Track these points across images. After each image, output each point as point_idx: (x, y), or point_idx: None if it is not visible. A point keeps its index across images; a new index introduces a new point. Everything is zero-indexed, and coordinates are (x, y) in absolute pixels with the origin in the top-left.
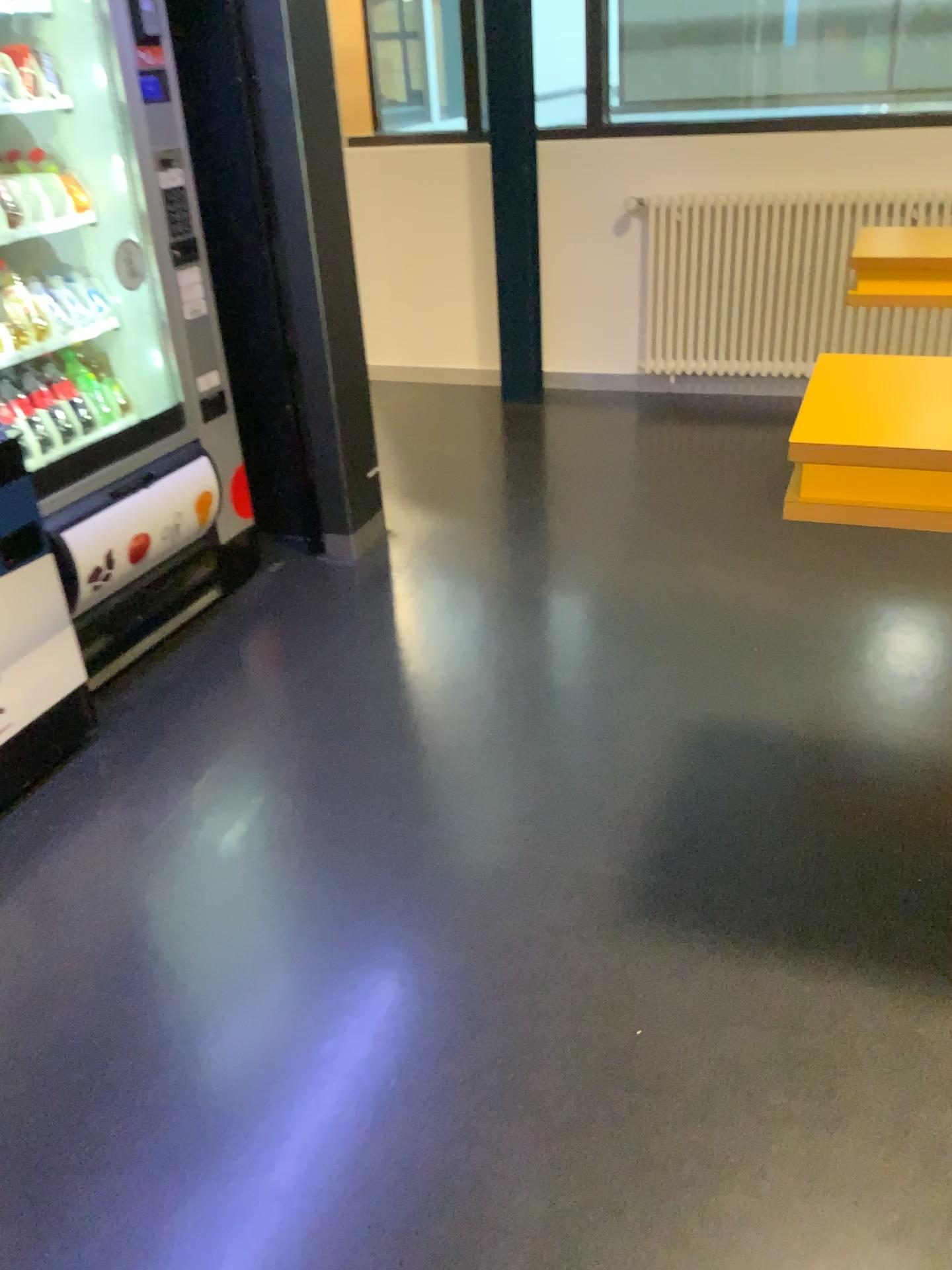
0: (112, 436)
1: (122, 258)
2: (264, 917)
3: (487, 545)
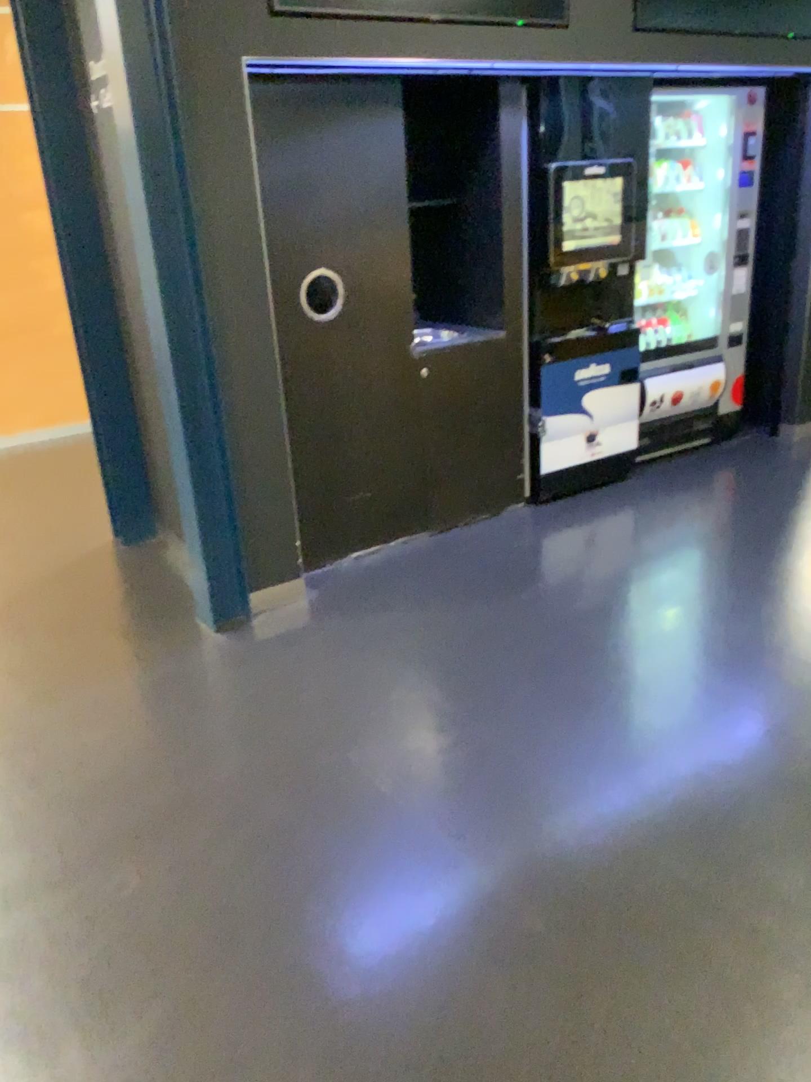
0: (679, 346)
1: (708, 261)
2: (690, 536)
3: None
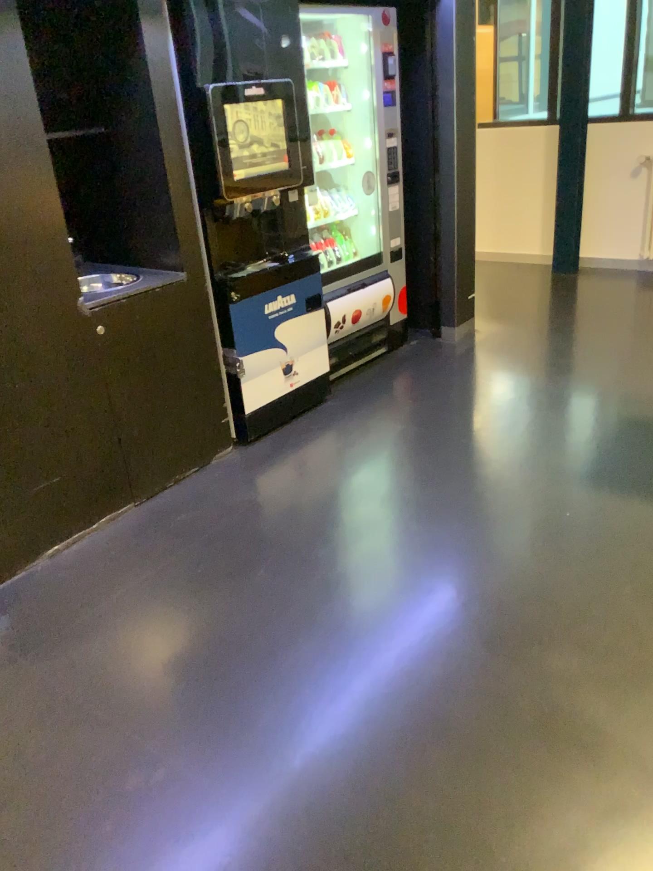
0: (349, 264)
1: (363, 180)
2: (404, 463)
3: (530, 339)
